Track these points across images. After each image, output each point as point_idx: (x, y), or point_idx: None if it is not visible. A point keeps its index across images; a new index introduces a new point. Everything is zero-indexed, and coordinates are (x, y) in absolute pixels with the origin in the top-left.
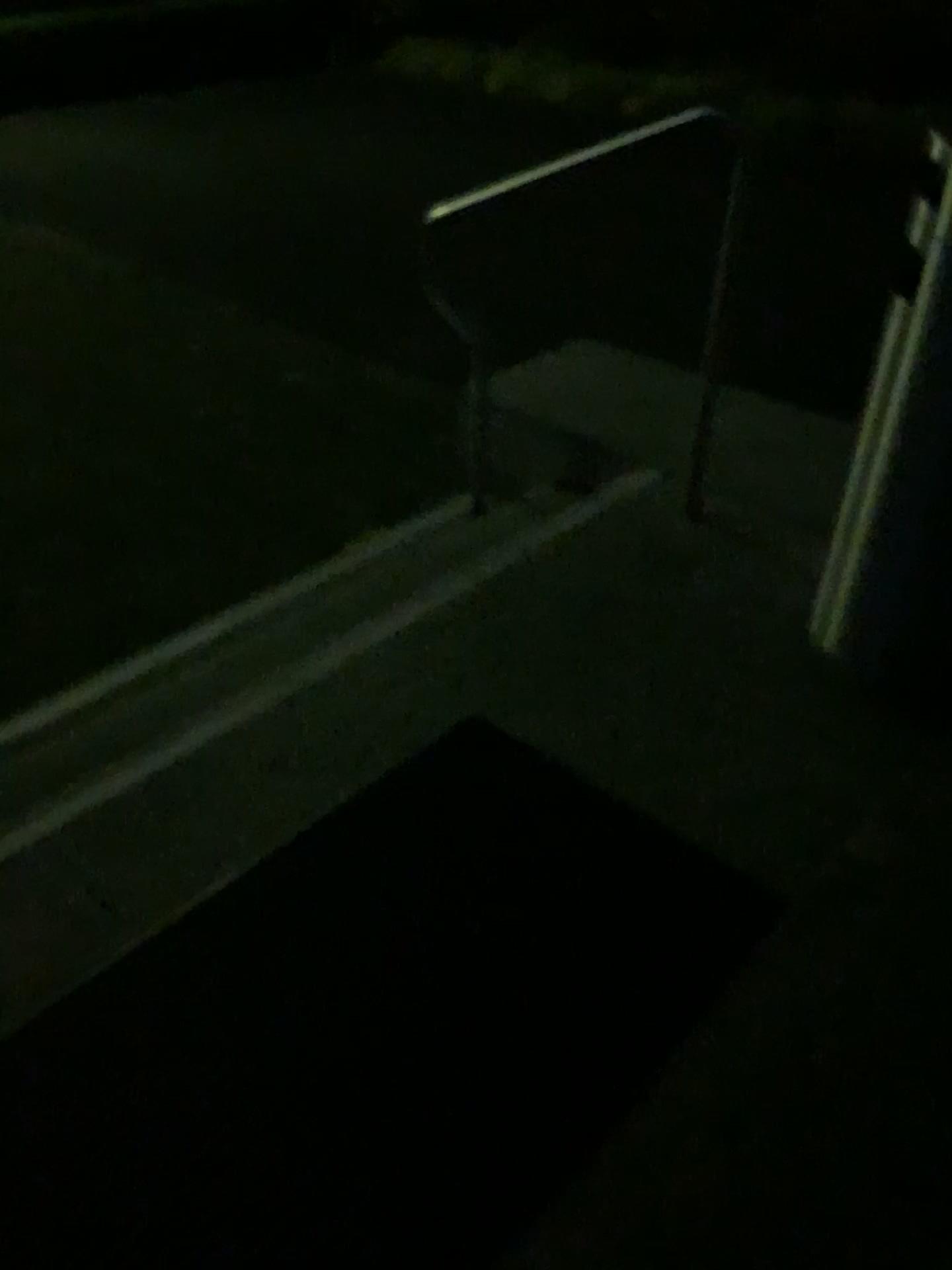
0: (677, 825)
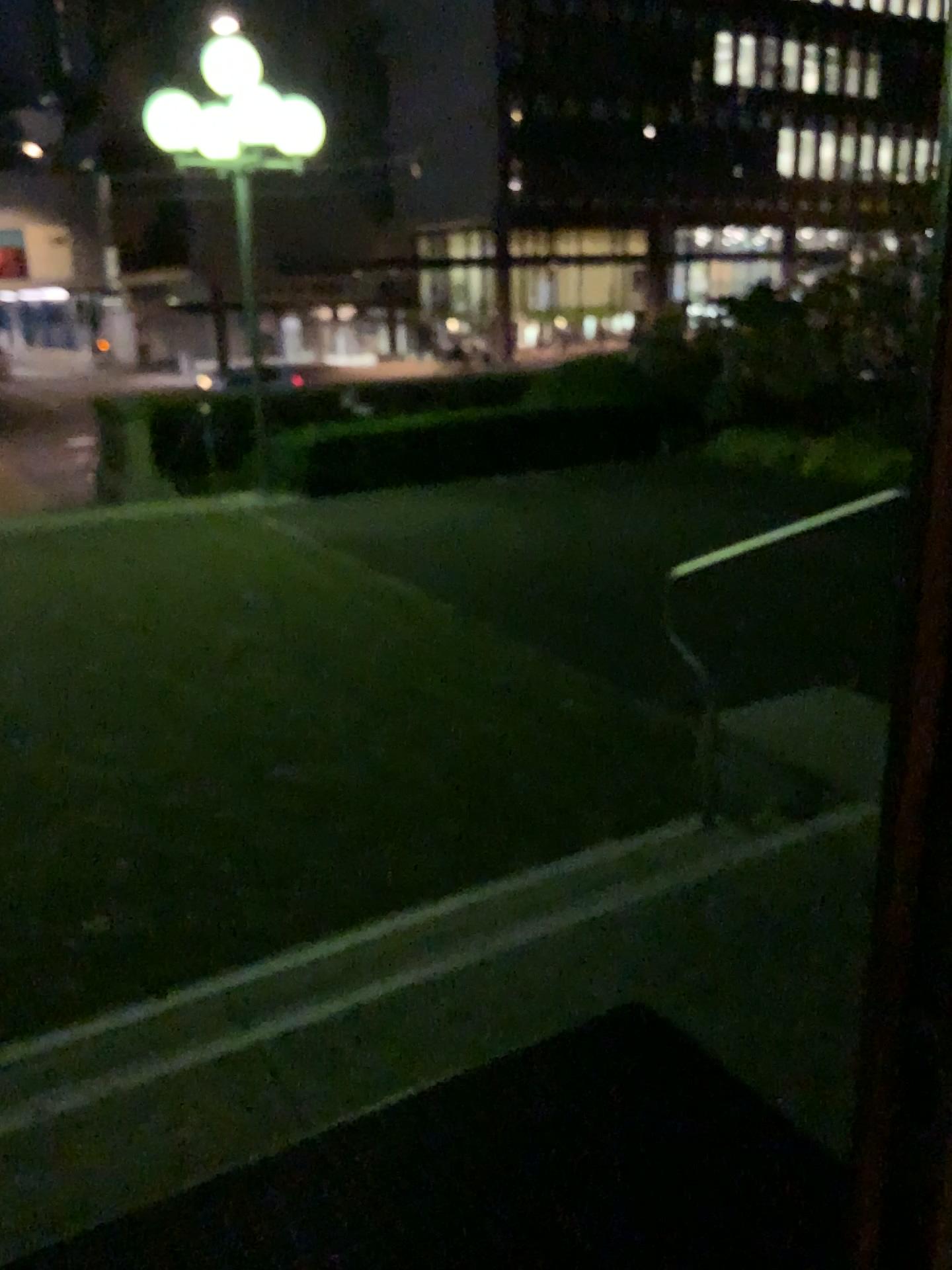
0: (783, 1105)
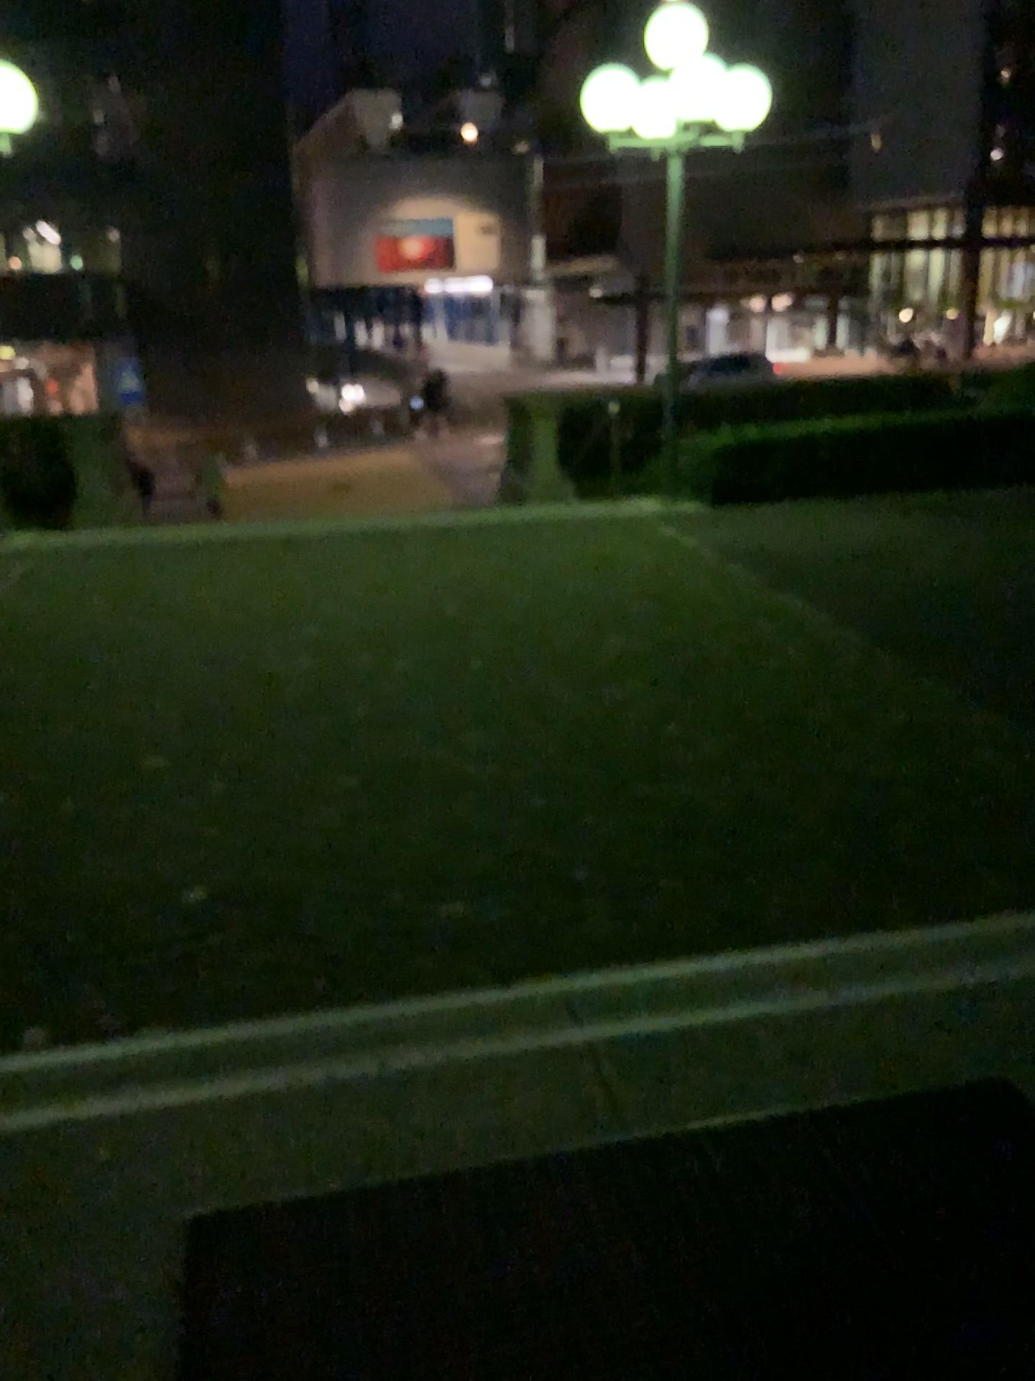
0: None
